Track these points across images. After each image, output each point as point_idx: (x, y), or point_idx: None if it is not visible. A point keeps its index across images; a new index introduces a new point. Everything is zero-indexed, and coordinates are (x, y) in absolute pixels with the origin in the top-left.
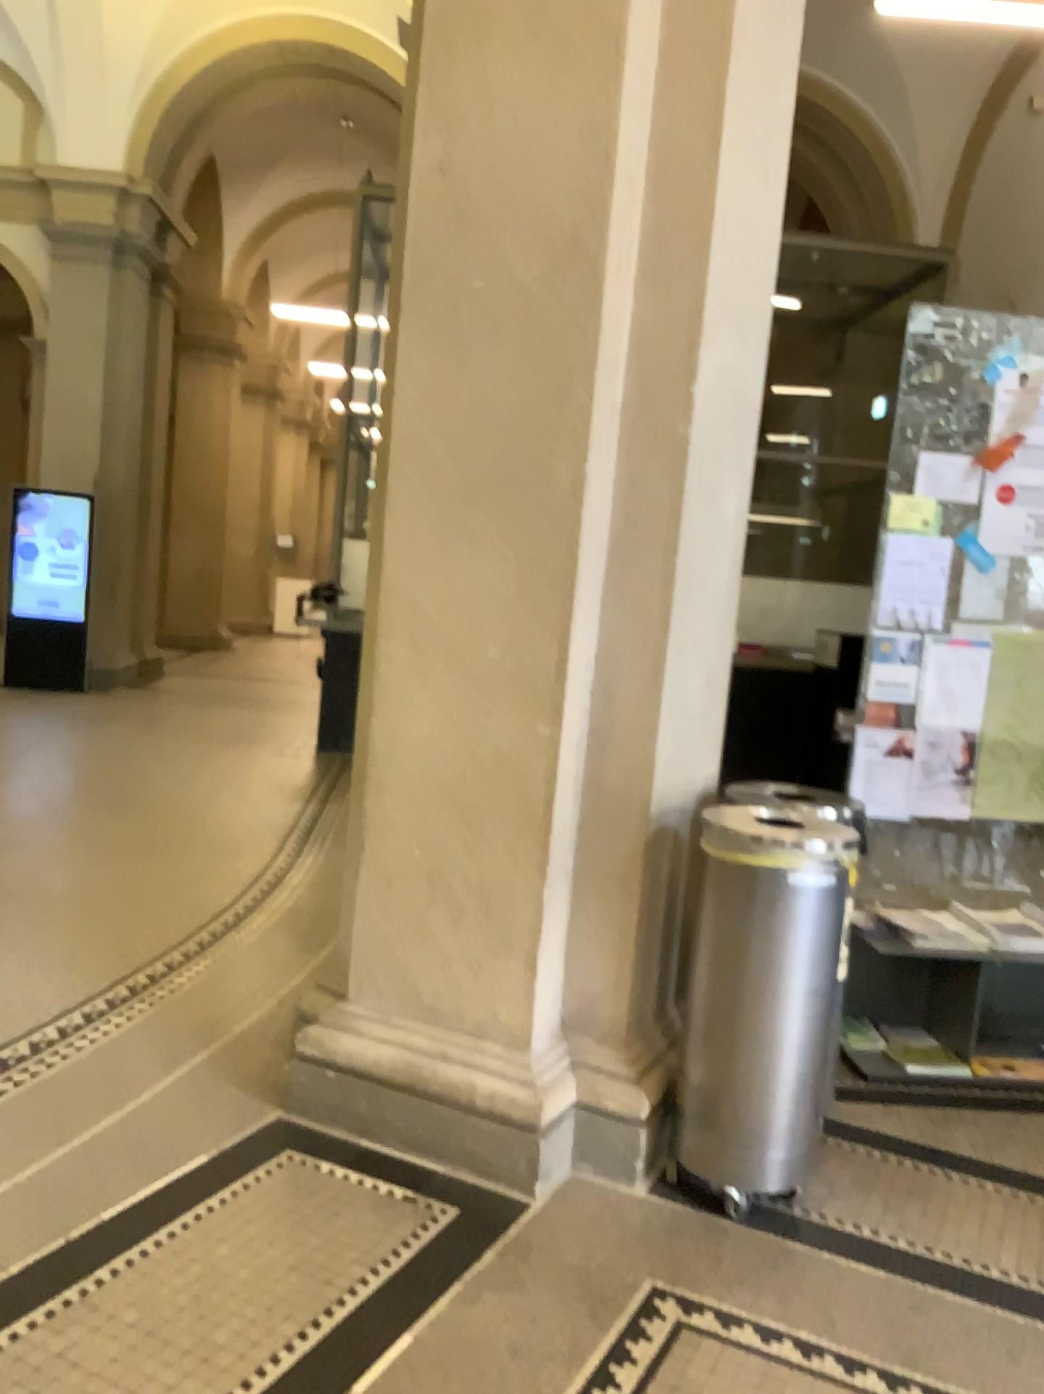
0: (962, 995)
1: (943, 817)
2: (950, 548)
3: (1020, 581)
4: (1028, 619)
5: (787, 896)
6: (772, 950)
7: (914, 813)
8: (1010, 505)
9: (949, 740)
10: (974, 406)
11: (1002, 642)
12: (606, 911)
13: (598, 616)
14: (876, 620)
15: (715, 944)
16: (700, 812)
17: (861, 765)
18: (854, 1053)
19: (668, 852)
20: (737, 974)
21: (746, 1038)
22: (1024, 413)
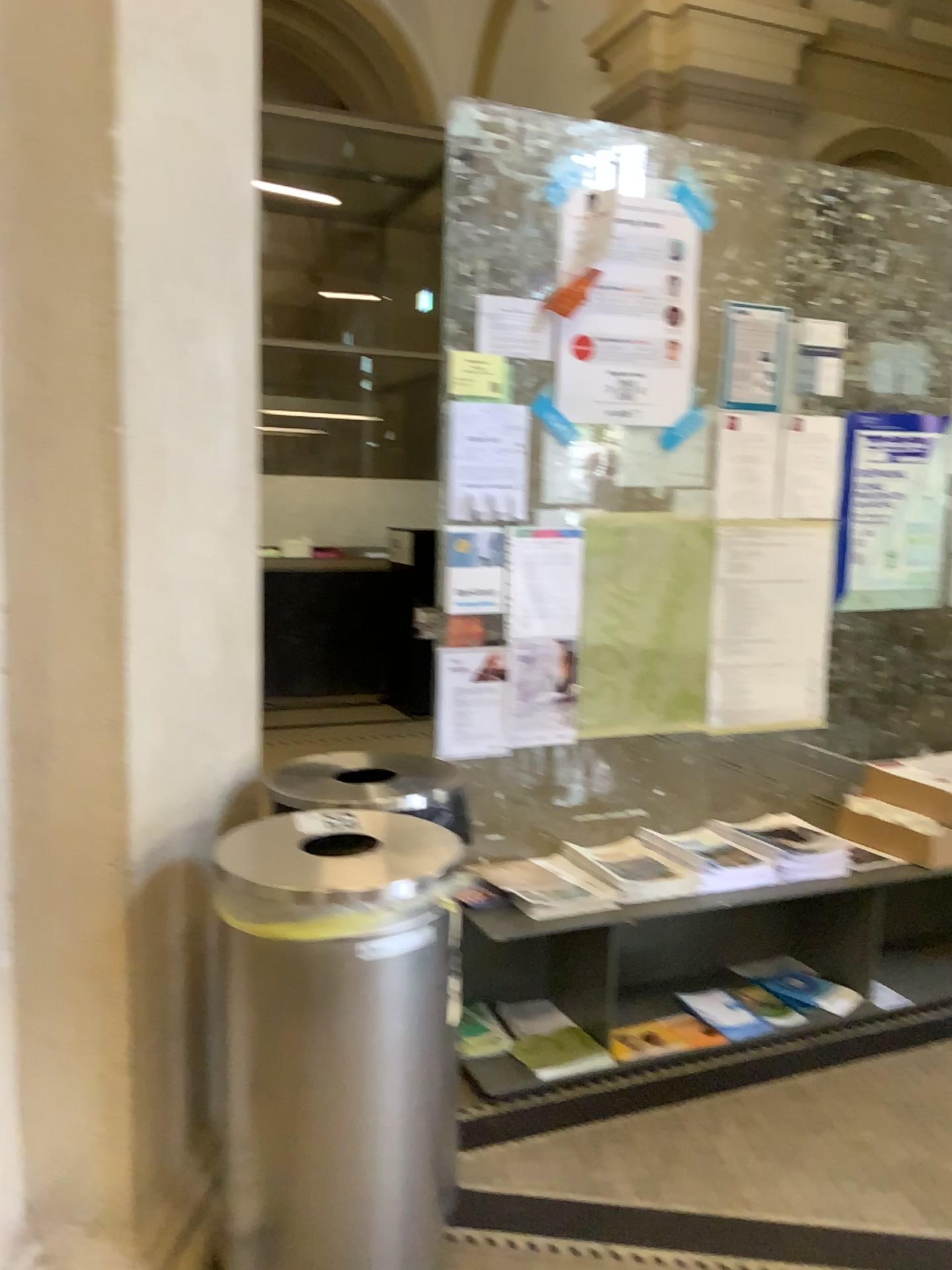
0: (596, 960)
1: (550, 742)
2: (529, 413)
3: (612, 449)
4: (624, 495)
5: (369, 975)
6: (353, 1063)
7: (516, 743)
8: (593, 357)
9: (548, 648)
10: (542, 232)
11: (599, 524)
12: (82, 1020)
13: (1, 533)
14: (451, 509)
15: (260, 1063)
16: (231, 819)
17: (450, 692)
18: (478, 1059)
19: (179, 900)
20: (301, 1106)
21: (326, 1205)
22: (600, 242)
